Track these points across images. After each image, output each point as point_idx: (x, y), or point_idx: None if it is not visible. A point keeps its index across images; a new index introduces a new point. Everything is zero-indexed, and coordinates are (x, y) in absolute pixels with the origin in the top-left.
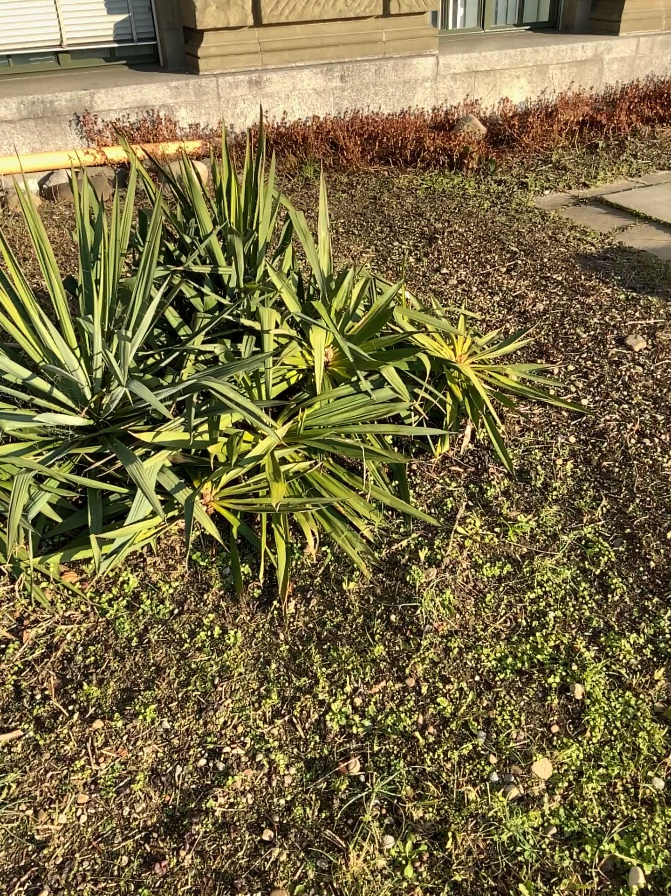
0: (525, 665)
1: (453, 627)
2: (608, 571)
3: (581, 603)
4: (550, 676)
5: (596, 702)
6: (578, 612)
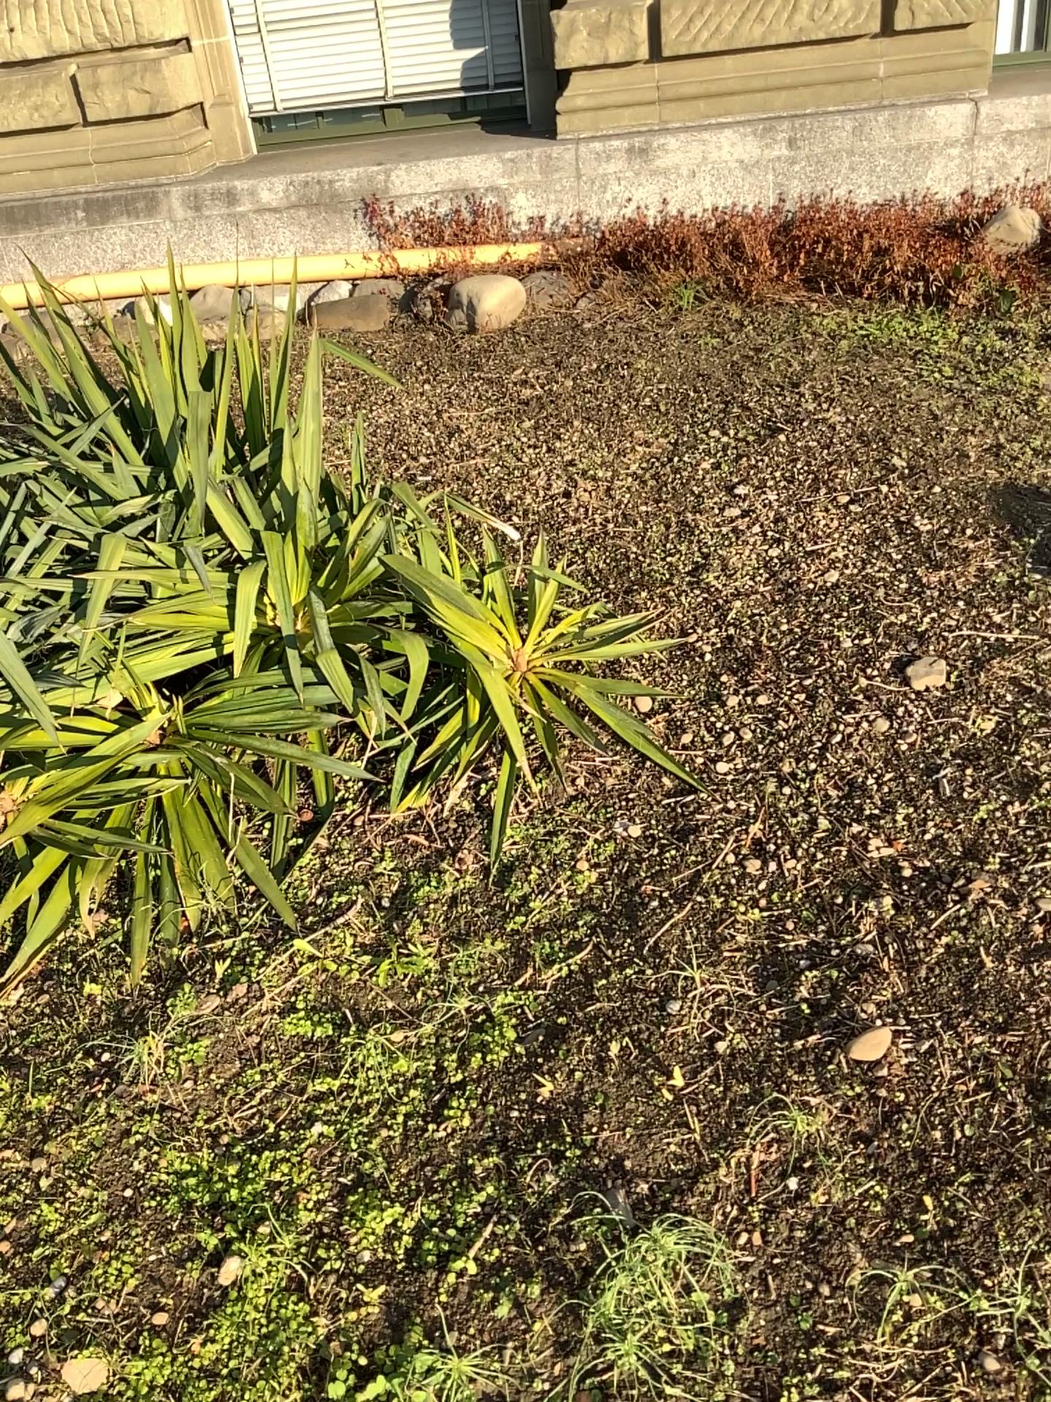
0: (204, 1198)
1: (168, 1098)
2: (472, 1085)
3: (377, 1125)
4: (223, 1230)
5: (245, 1301)
6: (356, 1140)
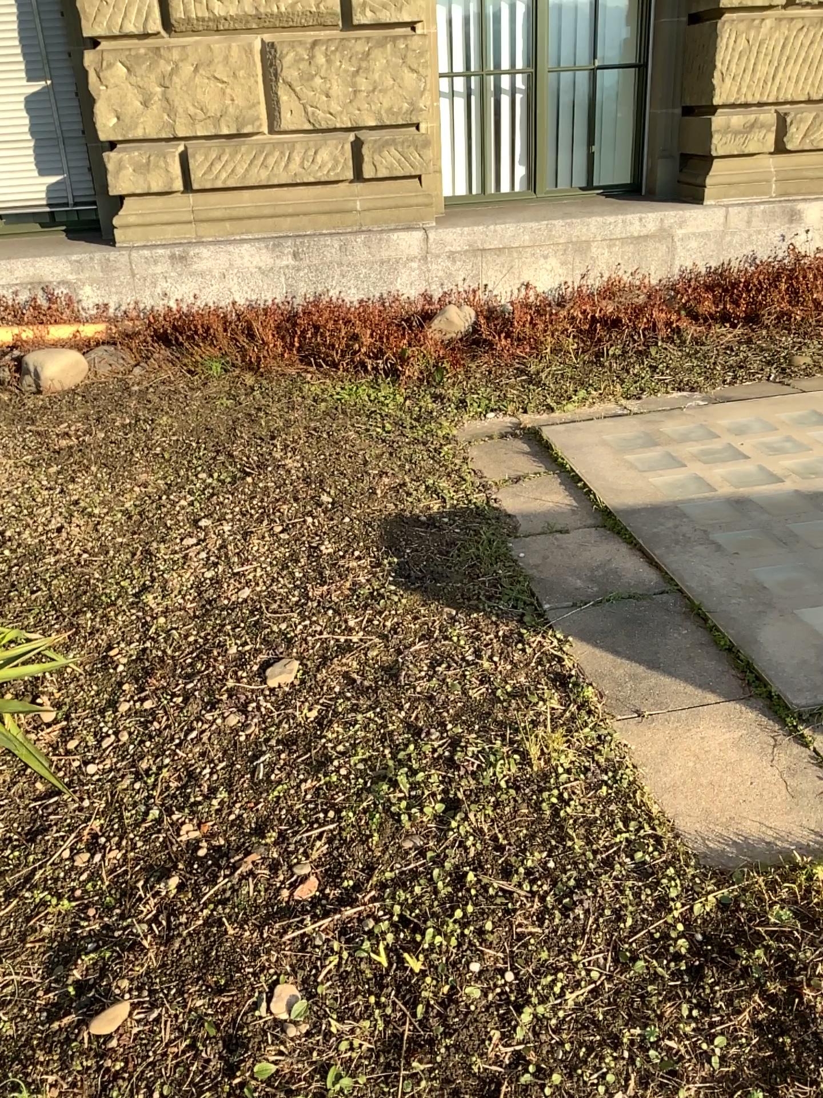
0: None
1: None
2: None
3: None
4: None
5: None
6: None
